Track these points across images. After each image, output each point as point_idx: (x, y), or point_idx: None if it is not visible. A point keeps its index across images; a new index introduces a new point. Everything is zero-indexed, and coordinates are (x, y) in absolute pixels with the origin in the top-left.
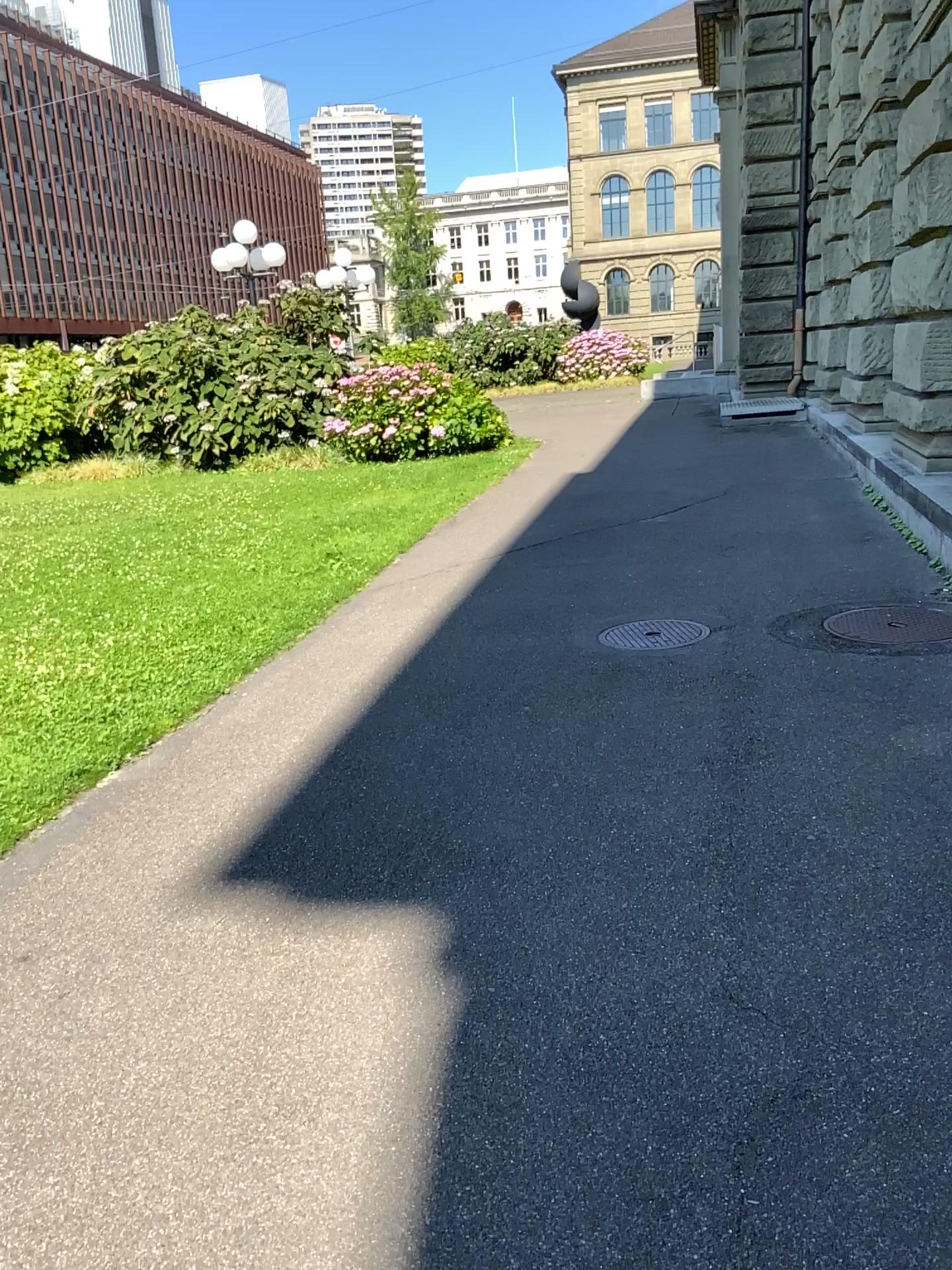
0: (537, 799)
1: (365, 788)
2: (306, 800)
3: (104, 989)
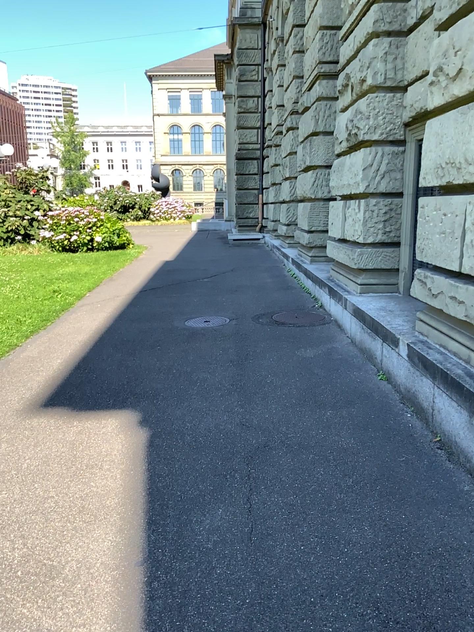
0: (166, 376)
1: (94, 376)
2: (70, 381)
3: (4, 442)
